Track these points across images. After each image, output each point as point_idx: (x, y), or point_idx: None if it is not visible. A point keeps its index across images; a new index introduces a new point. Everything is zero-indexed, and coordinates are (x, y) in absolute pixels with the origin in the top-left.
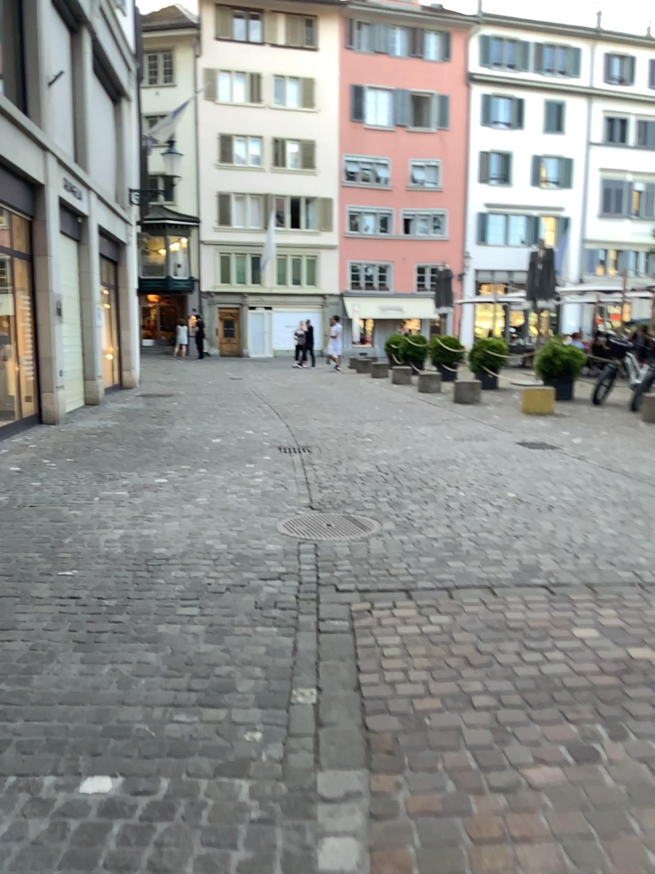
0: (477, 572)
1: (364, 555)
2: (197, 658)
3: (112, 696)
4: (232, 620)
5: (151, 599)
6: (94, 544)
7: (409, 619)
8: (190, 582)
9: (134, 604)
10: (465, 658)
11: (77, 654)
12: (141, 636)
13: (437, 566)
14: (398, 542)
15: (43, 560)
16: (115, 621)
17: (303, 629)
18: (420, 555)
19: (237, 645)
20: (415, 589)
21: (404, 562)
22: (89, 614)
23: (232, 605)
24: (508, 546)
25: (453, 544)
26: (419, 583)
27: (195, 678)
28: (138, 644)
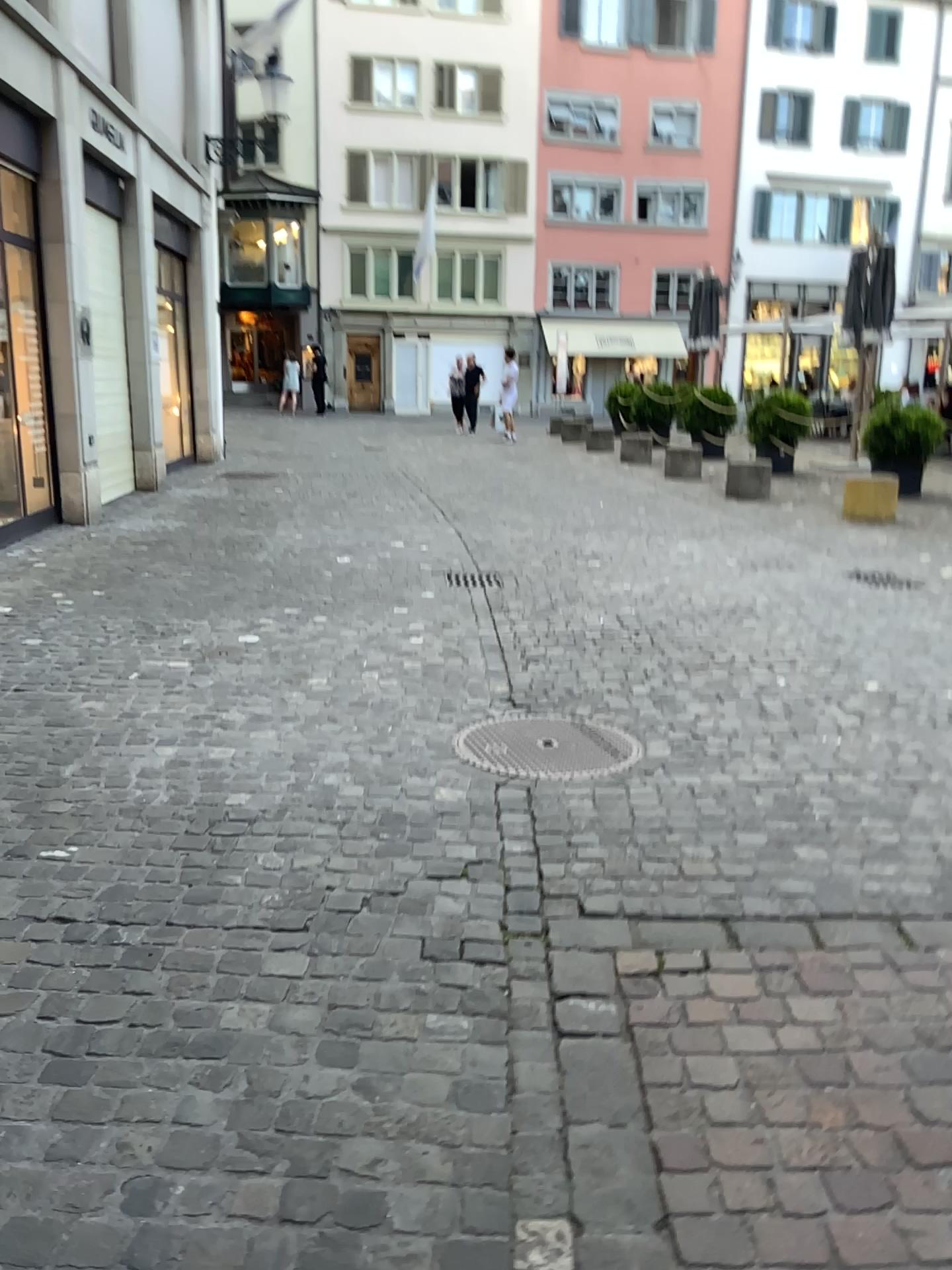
0: (853, 875)
1: (624, 821)
2: (303, 1112)
3: (104, 1247)
4: (375, 993)
5: (211, 928)
6: (116, 783)
7: (744, 1005)
8: (293, 885)
9: (177, 944)
10: (892, 1137)
11: (44, 1091)
12: (185, 1040)
13: (772, 858)
14: (684, 791)
15: (14, 822)
16: (136, 994)
17: (524, 1026)
18: (731, 825)
19: (386, 1069)
20: (739, 916)
21: (704, 843)
22: (85, 969)
23: (375, 951)
24: (900, 810)
25: (791, 799)
26: (746, 904)
27: (294, 1182)
28: (178, 1064)
